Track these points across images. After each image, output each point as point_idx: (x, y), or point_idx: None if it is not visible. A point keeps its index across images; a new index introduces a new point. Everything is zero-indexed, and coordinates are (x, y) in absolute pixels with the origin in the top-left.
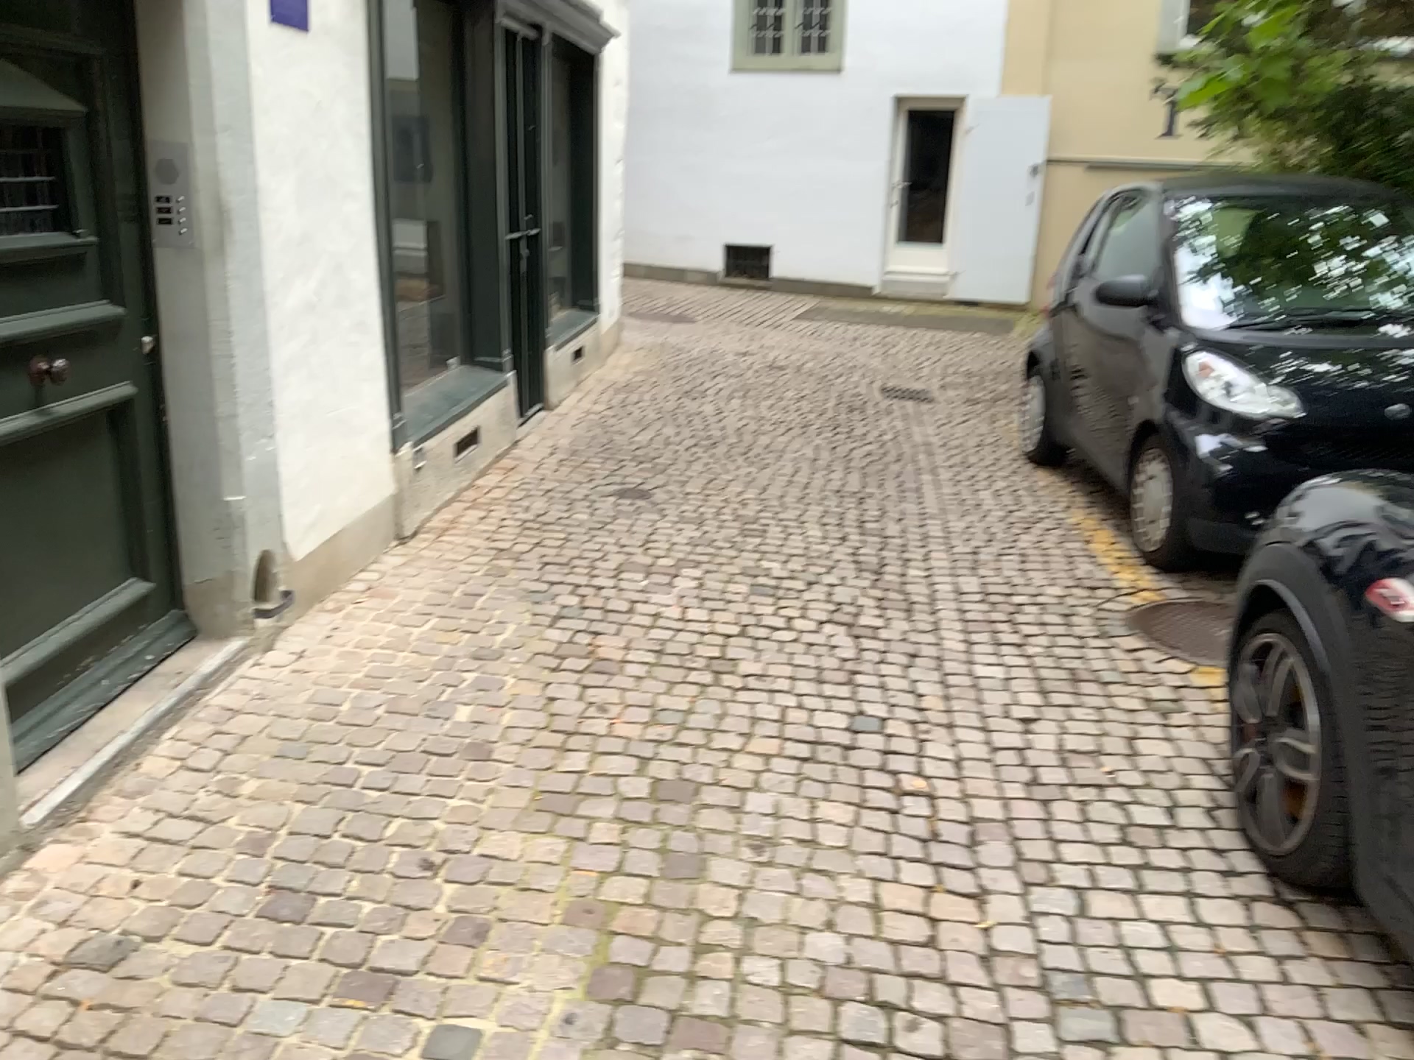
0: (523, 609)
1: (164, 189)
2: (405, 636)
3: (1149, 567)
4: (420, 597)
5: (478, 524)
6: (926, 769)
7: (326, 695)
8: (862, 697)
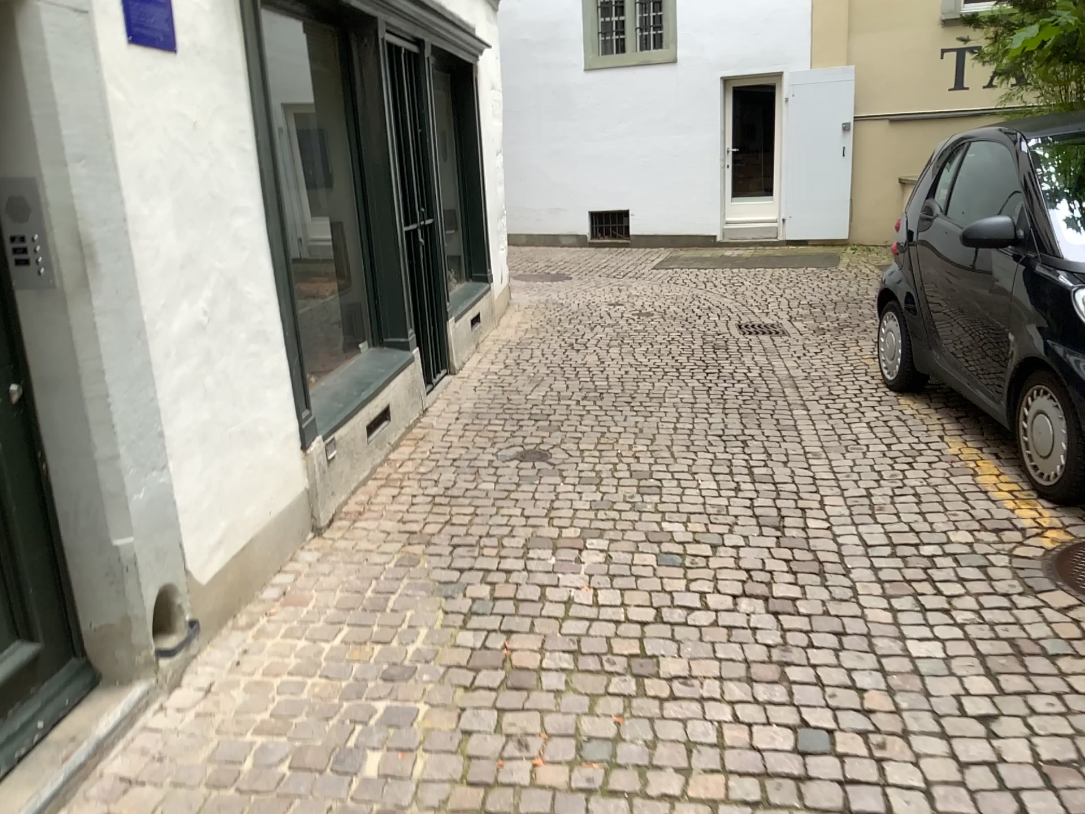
0: (436, 609)
1: (9, 230)
2: (316, 655)
3: (1049, 502)
4: (332, 602)
5: (391, 506)
6: (898, 811)
7: (228, 747)
8: (800, 701)
